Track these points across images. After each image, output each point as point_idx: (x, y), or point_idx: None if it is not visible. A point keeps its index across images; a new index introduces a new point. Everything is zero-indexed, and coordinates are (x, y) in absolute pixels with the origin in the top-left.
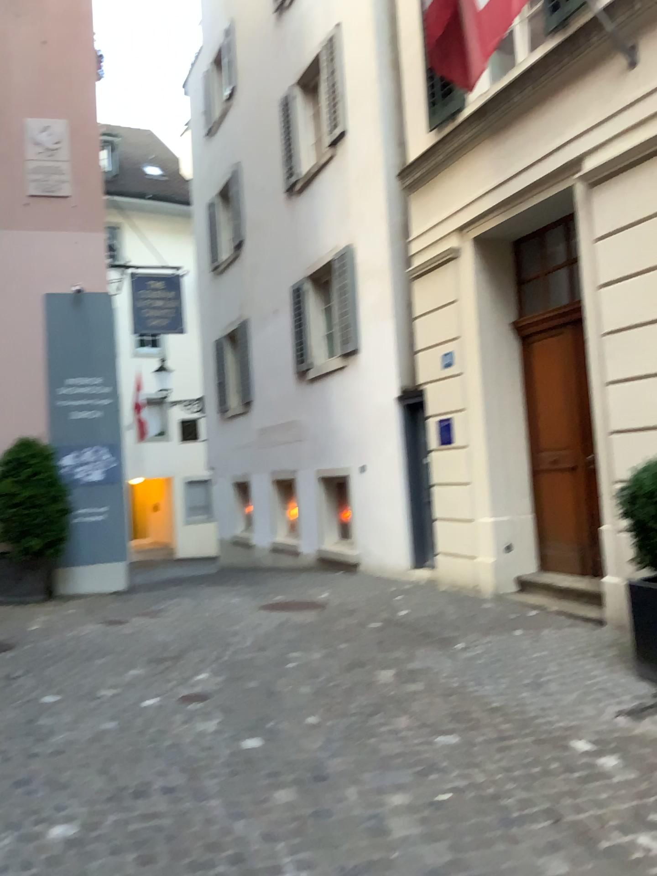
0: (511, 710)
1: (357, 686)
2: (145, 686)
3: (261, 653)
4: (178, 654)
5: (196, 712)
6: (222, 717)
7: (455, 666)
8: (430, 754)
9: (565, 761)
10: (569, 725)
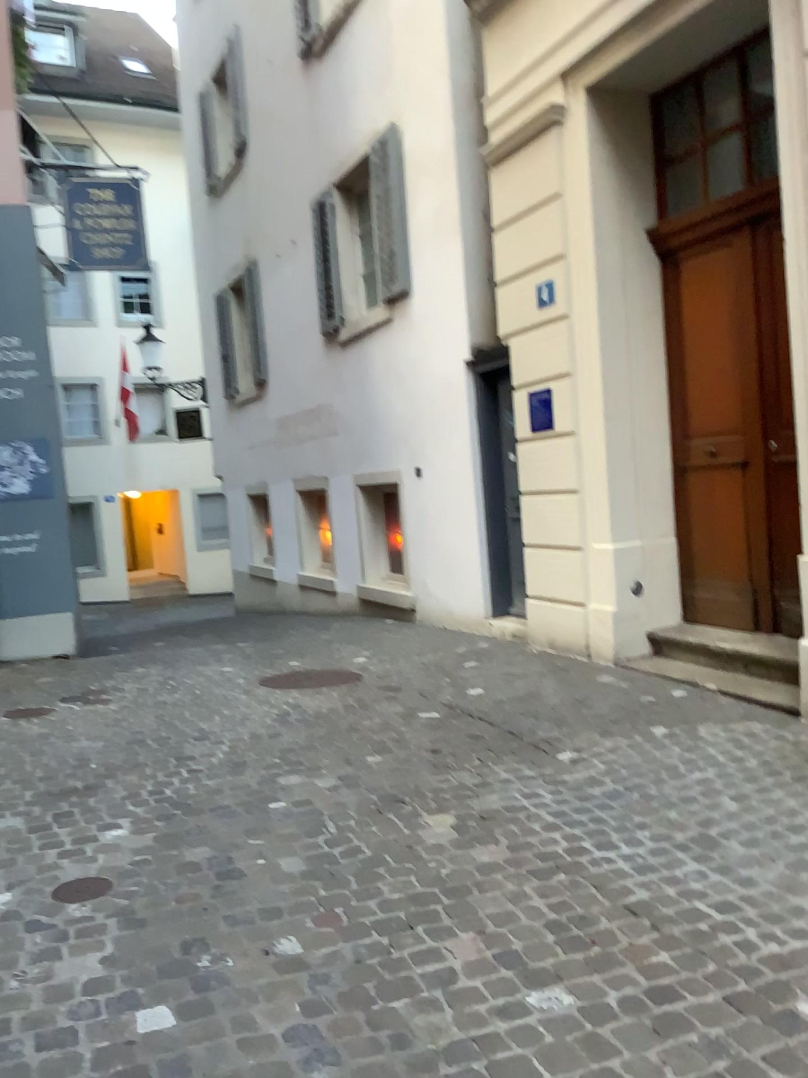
0: (668, 914)
1: (386, 853)
2: (2, 862)
3: (233, 779)
4: (89, 785)
5: (68, 933)
6: (116, 943)
7: (560, 804)
8: (515, 1053)
9: (800, 1069)
10: (785, 956)
